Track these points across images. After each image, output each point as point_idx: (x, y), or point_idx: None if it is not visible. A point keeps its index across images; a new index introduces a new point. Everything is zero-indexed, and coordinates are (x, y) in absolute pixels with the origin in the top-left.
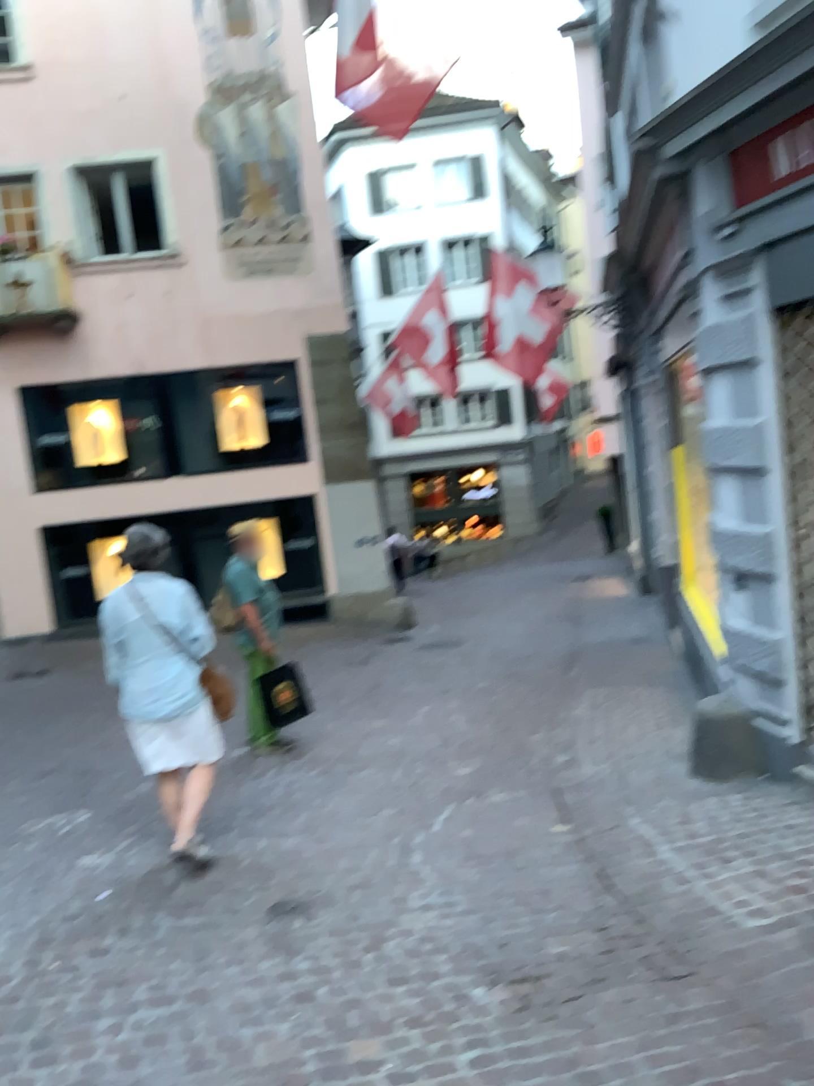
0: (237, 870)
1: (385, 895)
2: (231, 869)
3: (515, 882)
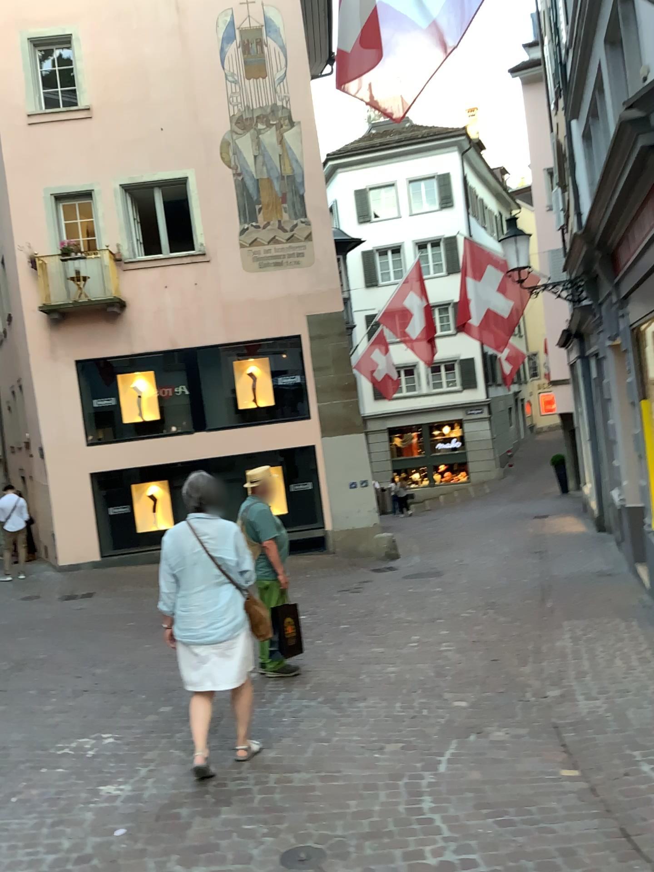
0: (250, 810)
1: (401, 851)
2: (244, 807)
3: (536, 841)
